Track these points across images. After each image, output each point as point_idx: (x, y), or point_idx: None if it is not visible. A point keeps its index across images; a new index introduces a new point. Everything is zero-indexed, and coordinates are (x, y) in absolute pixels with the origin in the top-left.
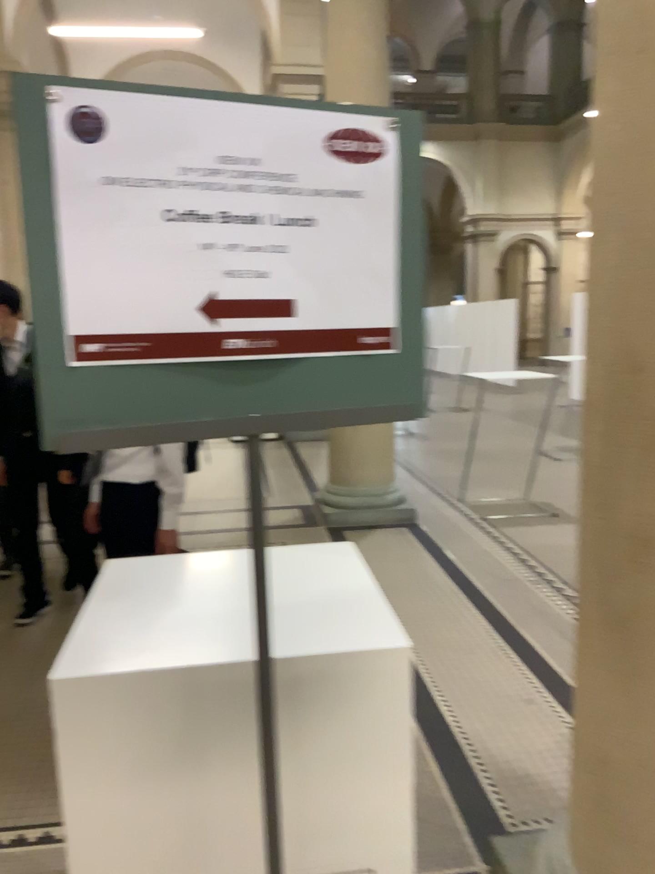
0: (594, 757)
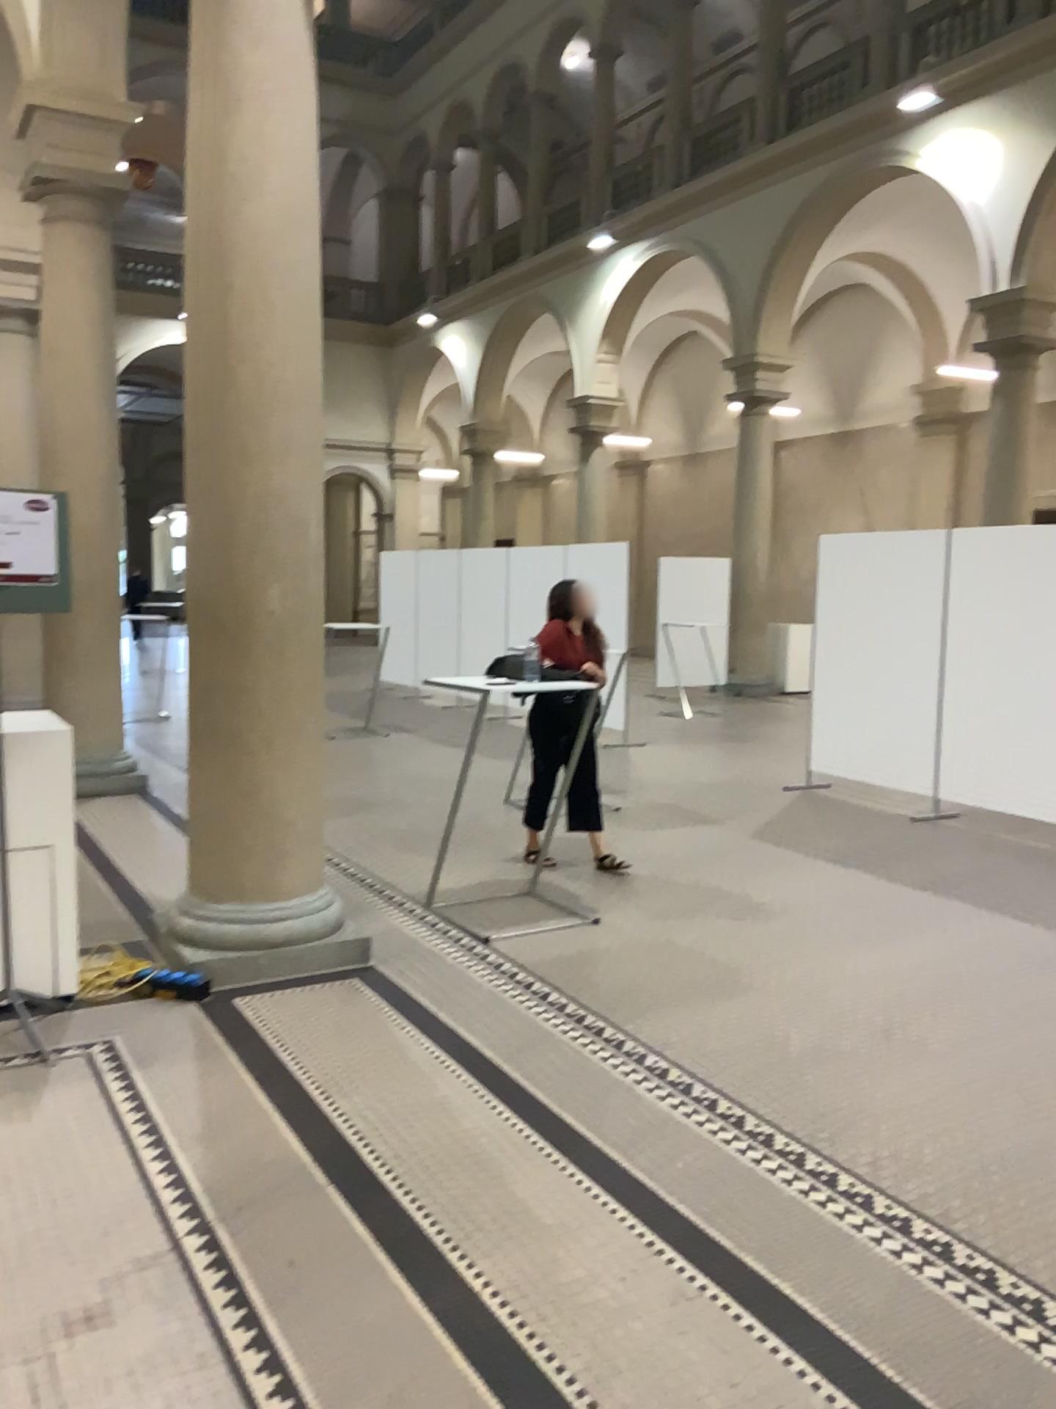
0: (193, 821)
